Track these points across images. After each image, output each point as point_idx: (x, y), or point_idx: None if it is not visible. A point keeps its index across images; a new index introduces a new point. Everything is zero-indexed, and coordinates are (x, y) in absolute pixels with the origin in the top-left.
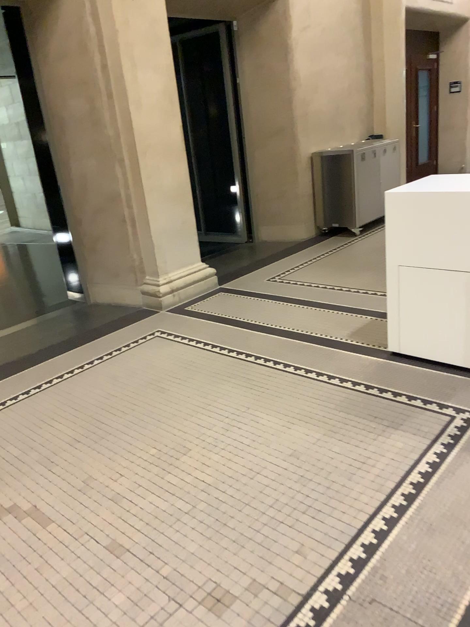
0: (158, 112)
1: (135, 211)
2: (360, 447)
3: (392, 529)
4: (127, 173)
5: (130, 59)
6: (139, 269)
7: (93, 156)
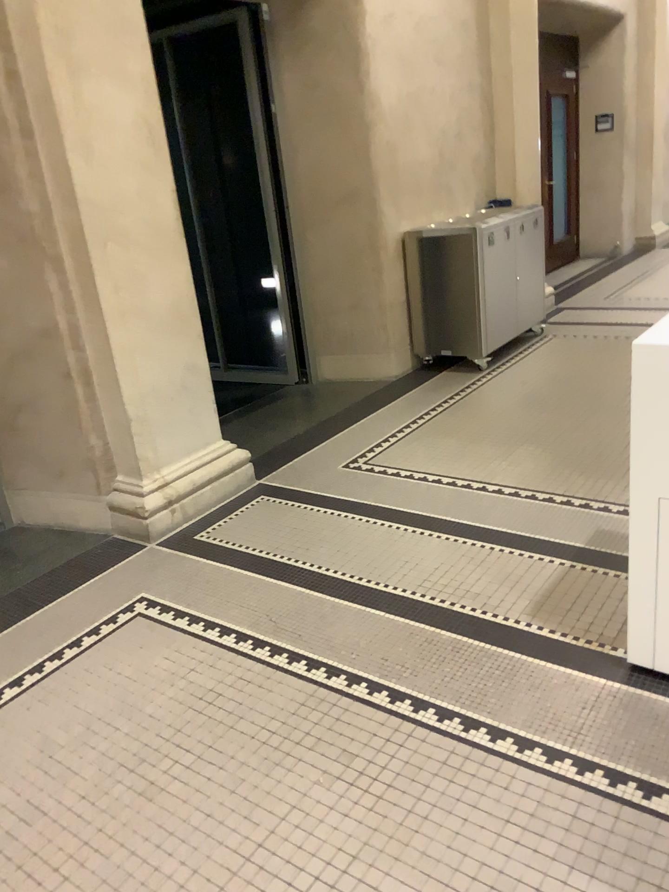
0: (128, 164)
1: (88, 355)
2: None
3: None
4: (69, 283)
5: (63, 58)
6: (103, 464)
7: (0, 251)
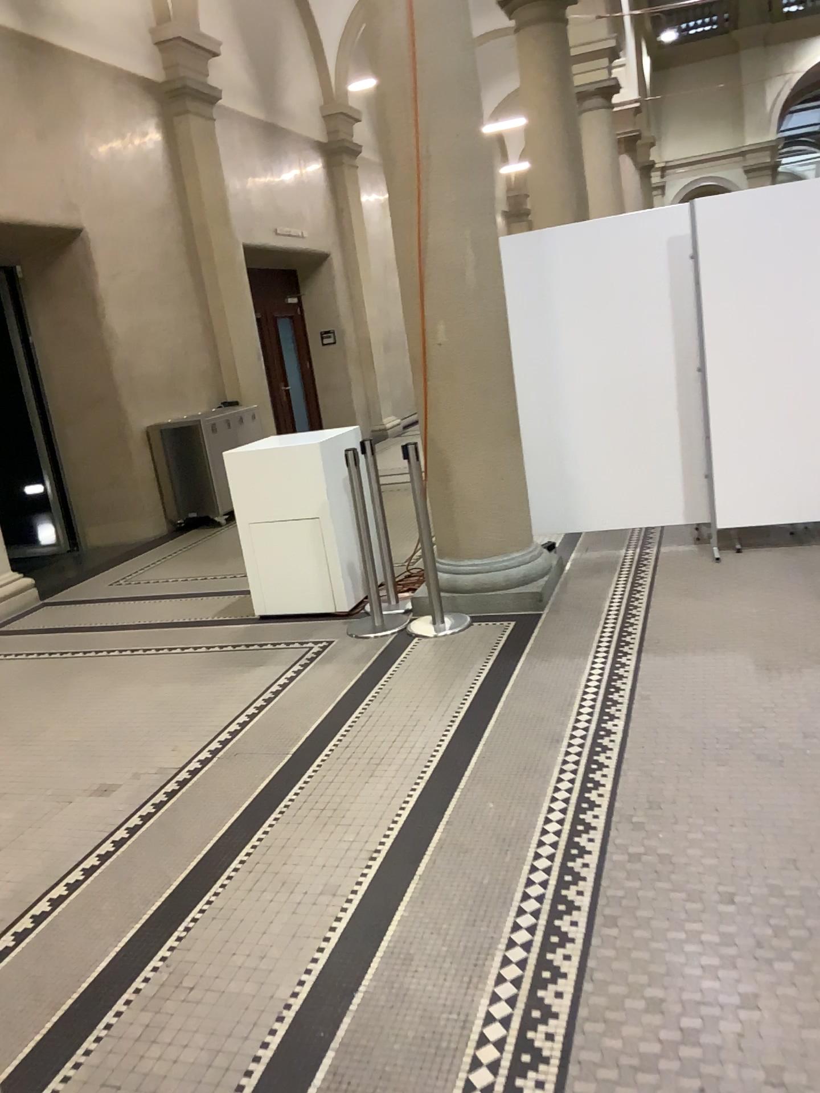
0: None
1: None
2: (228, 680)
3: (254, 713)
4: None
5: None
6: None
7: None
